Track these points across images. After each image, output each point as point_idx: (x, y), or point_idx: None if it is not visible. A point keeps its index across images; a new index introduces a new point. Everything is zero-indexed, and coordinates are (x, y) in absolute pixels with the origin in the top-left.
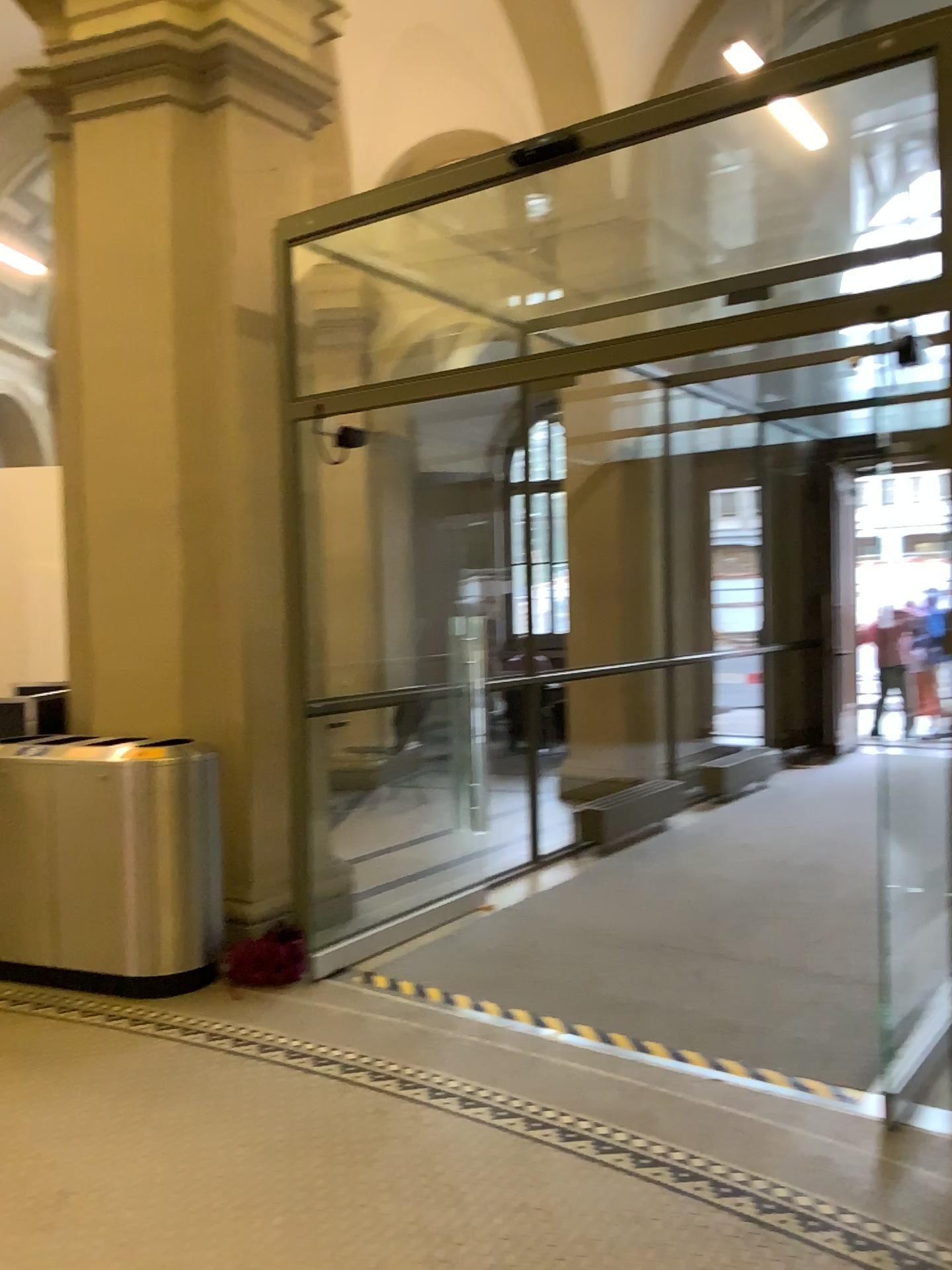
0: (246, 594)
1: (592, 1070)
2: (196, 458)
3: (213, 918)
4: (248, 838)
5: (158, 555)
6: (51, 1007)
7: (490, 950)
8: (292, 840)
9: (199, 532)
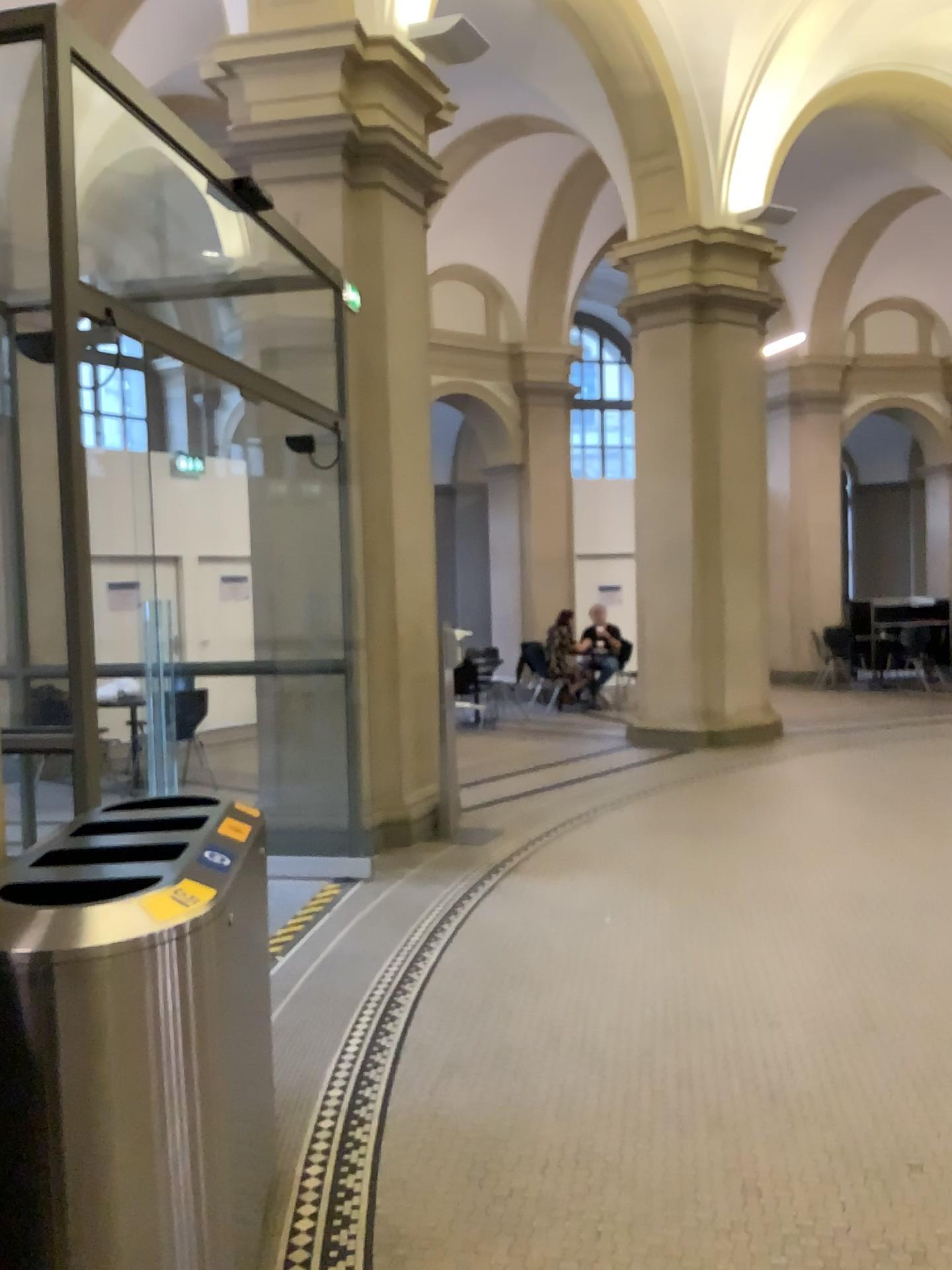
0: None
1: (356, 931)
2: None
3: None
4: None
5: None
6: (342, 1230)
7: None
8: None
9: None
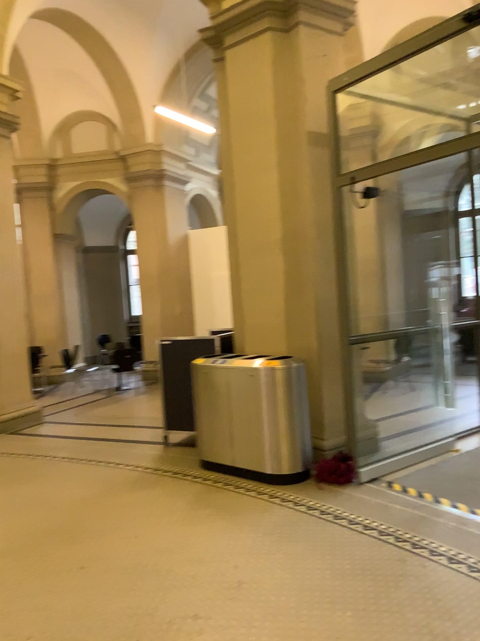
0: (316, 280)
1: None
2: (289, 212)
3: (306, 446)
4: (322, 406)
5: (272, 263)
6: (231, 485)
7: (458, 473)
8: (345, 408)
9: (292, 250)
